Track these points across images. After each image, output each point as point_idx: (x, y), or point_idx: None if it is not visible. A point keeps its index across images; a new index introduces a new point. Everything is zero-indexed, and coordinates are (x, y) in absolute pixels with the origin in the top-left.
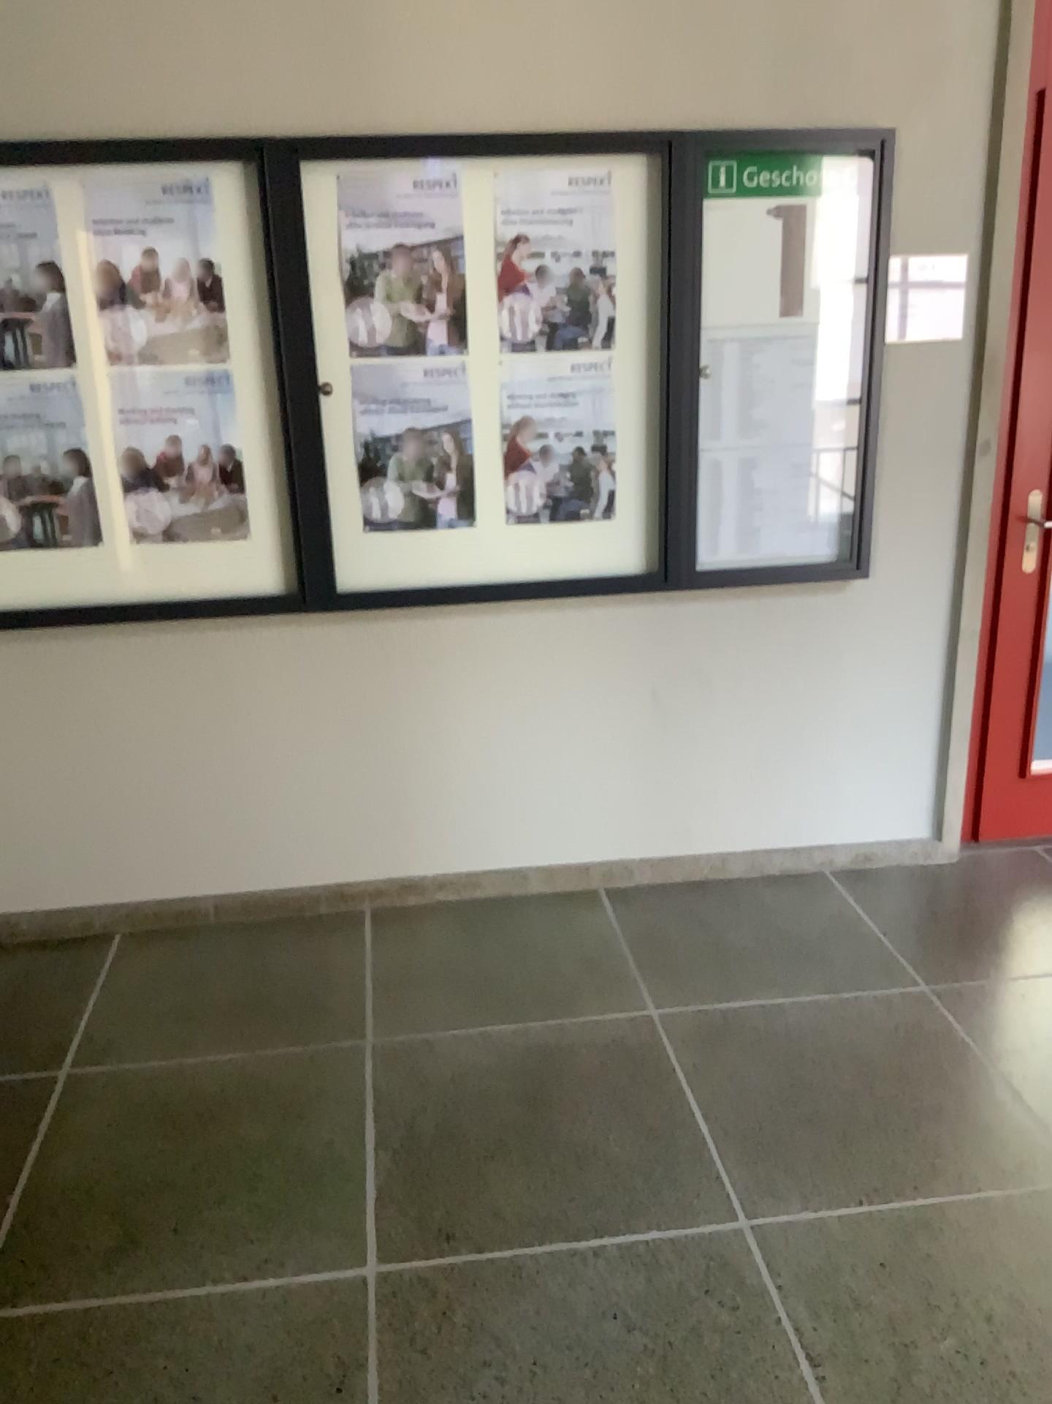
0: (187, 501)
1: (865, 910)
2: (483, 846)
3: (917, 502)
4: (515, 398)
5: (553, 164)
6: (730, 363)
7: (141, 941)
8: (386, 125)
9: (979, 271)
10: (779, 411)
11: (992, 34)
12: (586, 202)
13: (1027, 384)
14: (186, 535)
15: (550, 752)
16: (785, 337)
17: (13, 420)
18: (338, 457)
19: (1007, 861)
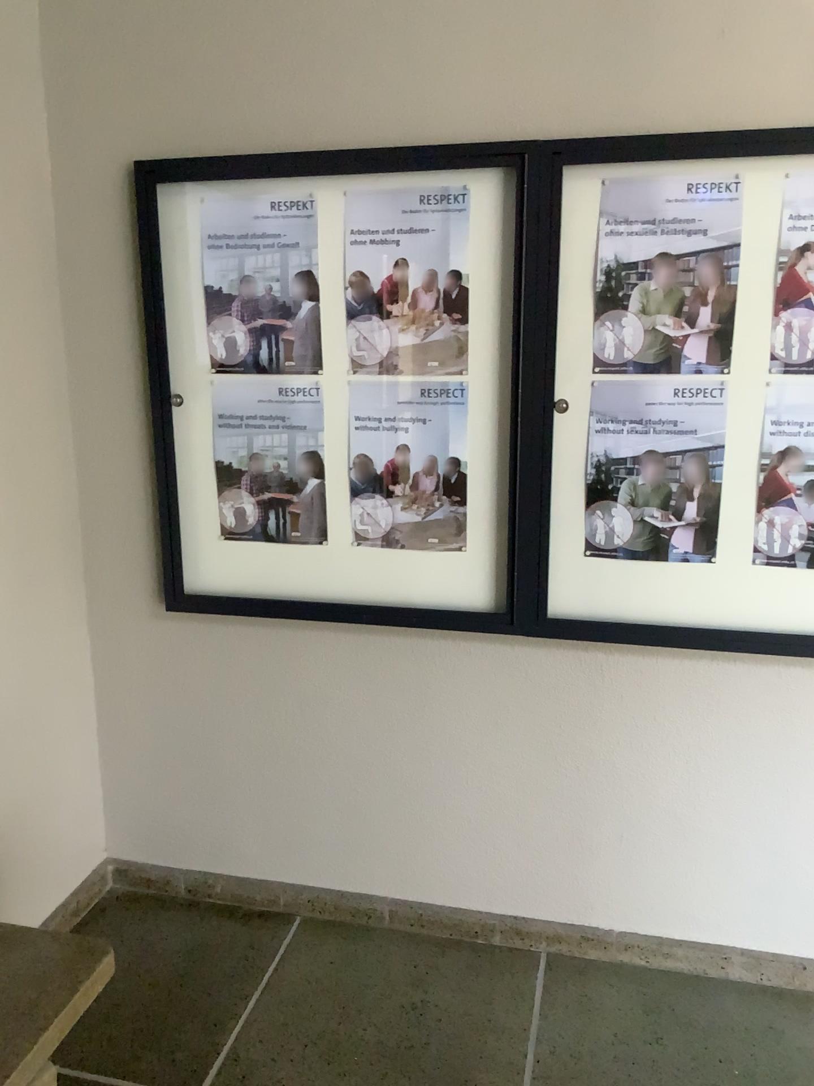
0: (410, 508)
1: None
2: (684, 911)
3: None
4: (780, 425)
5: None
6: None
7: (317, 936)
8: (661, 122)
9: None
10: None
11: None
12: None
13: None
14: (406, 542)
15: (777, 824)
16: None
17: (260, 419)
18: (568, 476)
19: None
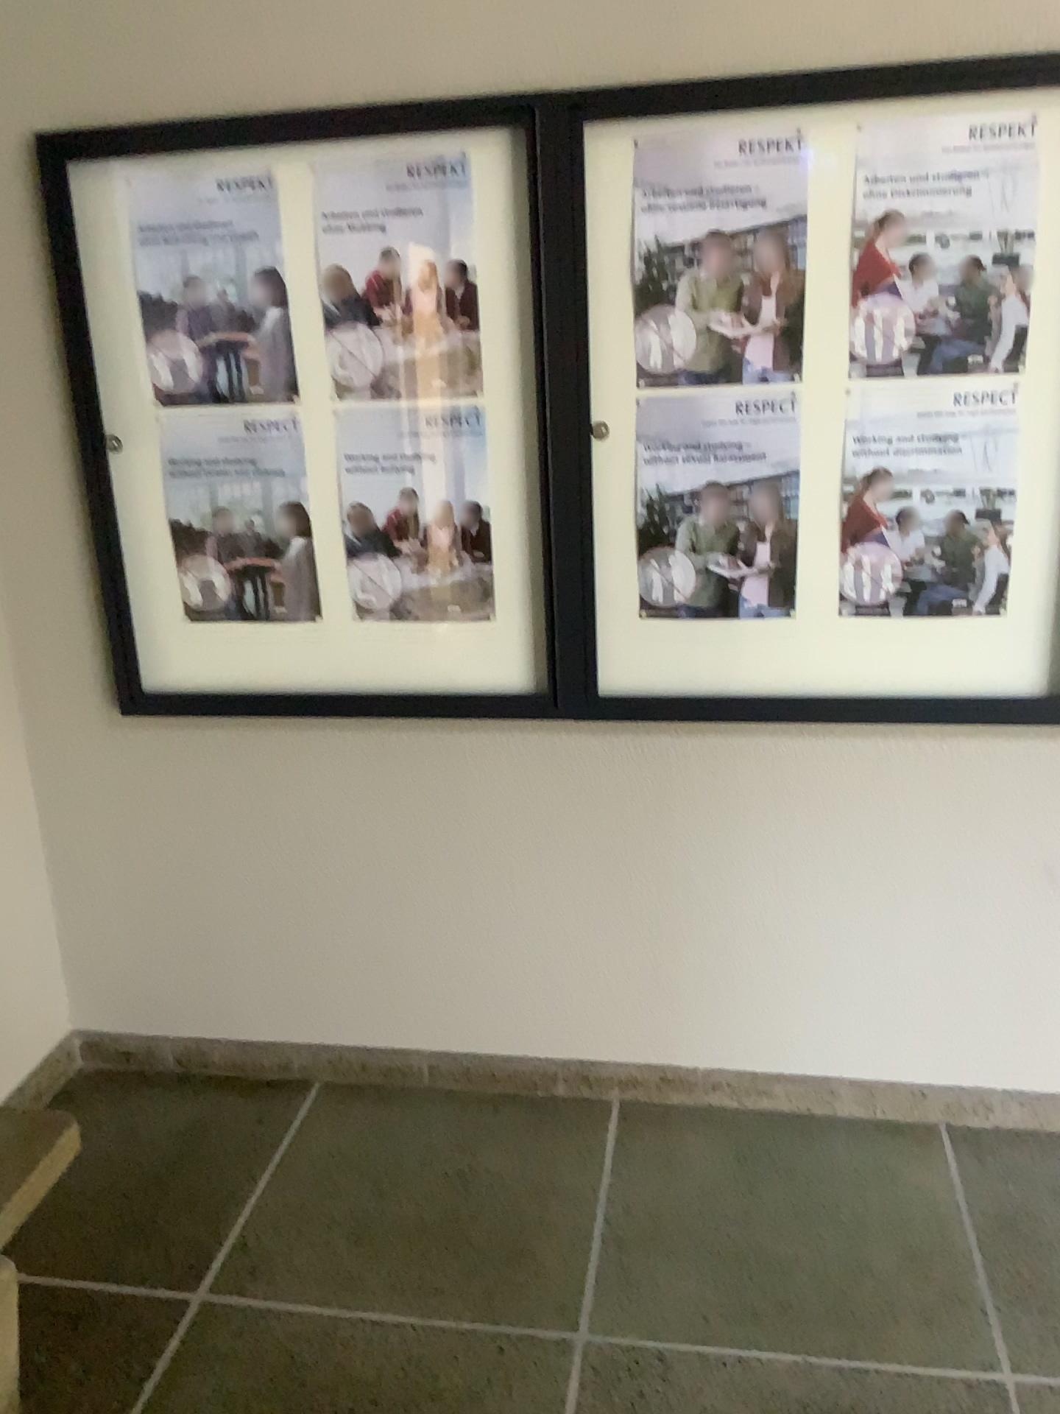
0: (421, 569)
1: None
2: (780, 1039)
3: None
4: (866, 443)
5: (948, 103)
6: None
7: (340, 1102)
8: (704, 63)
9: None
10: None
11: None
12: (994, 159)
13: None
14: (419, 612)
15: (883, 927)
16: None
17: (224, 465)
18: (614, 518)
19: None
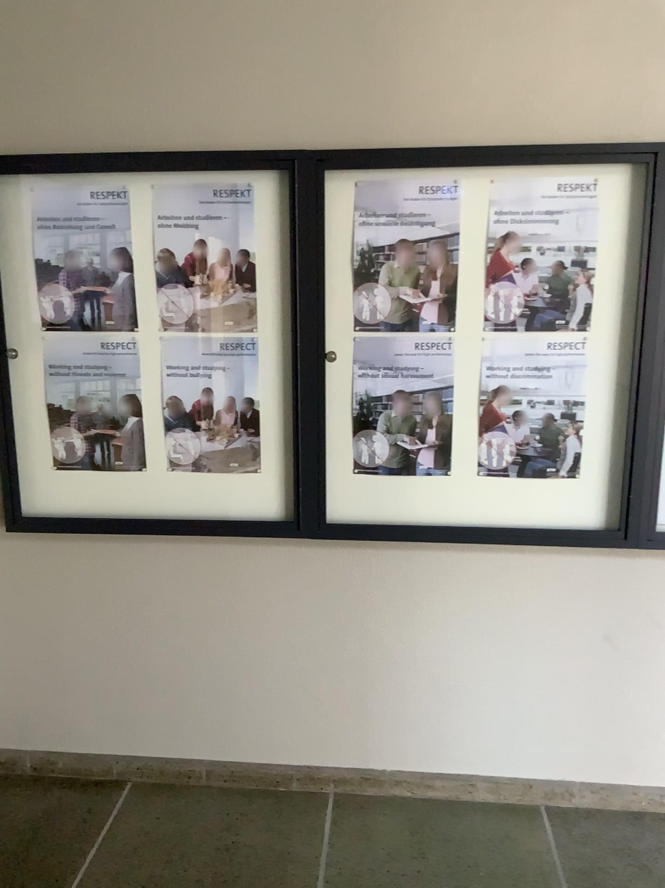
0: (213, 439)
1: None
2: (438, 749)
3: None
4: (494, 369)
5: (543, 171)
6: None
7: (145, 796)
8: (398, 139)
9: None
10: None
11: None
12: (570, 205)
13: None
14: (210, 467)
15: (504, 675)
16: None
17: (86, 369)
18: (337, 411)
19: None
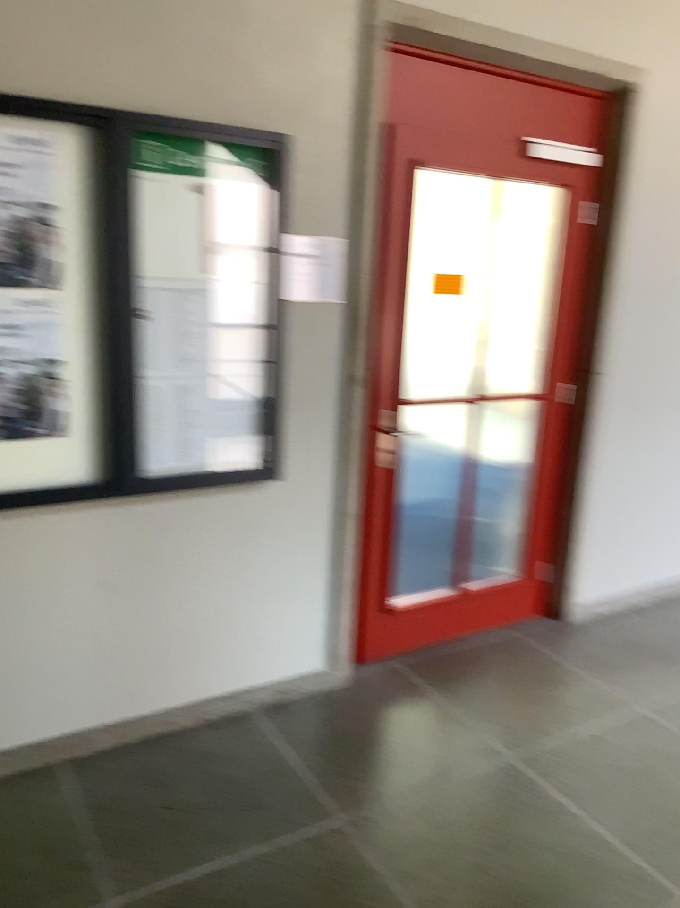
0: None
1: (285, 744)
2: None
3: (311, 419)
4: None
5: None
6: (163, 307)
7: None
8: None
9: (350, 249)
10: (204, 347)
11: (354, 76)
12: (28, 159)
13: (385, 334)
14: None
15: (9, 644)
16: (207, 289)
17: None
18: None
19: (381, 681)
